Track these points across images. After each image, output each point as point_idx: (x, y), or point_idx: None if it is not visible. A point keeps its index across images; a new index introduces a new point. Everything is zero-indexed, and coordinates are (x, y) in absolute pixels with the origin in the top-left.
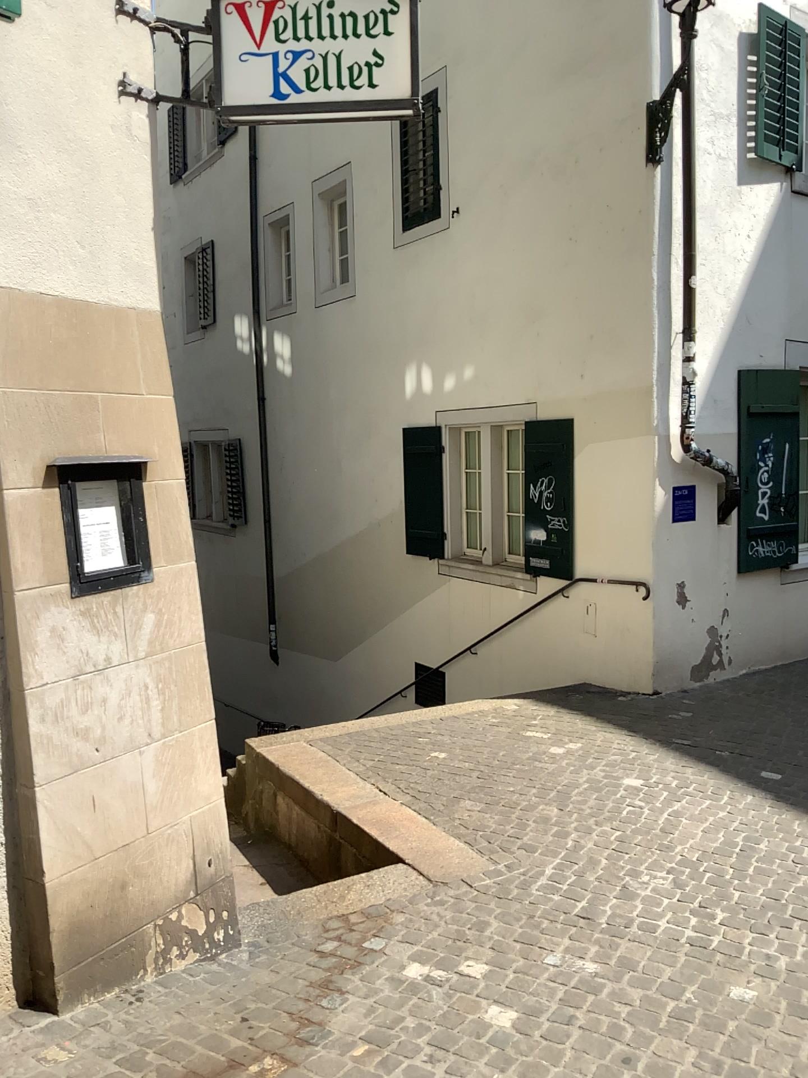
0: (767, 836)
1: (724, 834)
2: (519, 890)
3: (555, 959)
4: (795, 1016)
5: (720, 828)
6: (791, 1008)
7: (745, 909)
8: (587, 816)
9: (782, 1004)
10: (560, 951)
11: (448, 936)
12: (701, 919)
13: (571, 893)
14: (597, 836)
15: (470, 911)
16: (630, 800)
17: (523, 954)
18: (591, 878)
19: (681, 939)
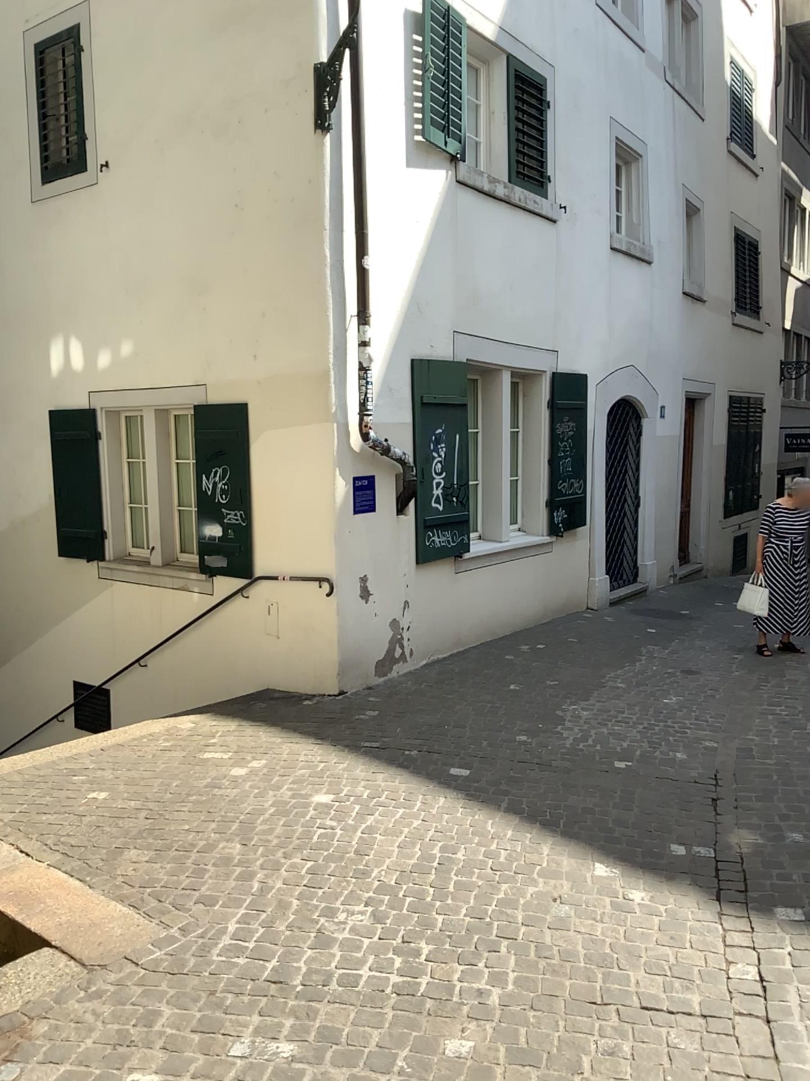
0: (465, 845)
1: (423, 850)
2: (197, 961)
3: (243, 1050)
4: (516, 1065)
5: (417, 842)
6: (510, 1056)
7: (451, 937)
8: (275, 848)
9: (500, 1052)
10: (249, 1036)
11: (106, 1046)
12: (407, 960)
13: (260, 954)
14: (286, 873)
15: (135, 1001)
16: (321, 822)
17: (203, 1052)
18: (282, 929)
19: (388, 991)
